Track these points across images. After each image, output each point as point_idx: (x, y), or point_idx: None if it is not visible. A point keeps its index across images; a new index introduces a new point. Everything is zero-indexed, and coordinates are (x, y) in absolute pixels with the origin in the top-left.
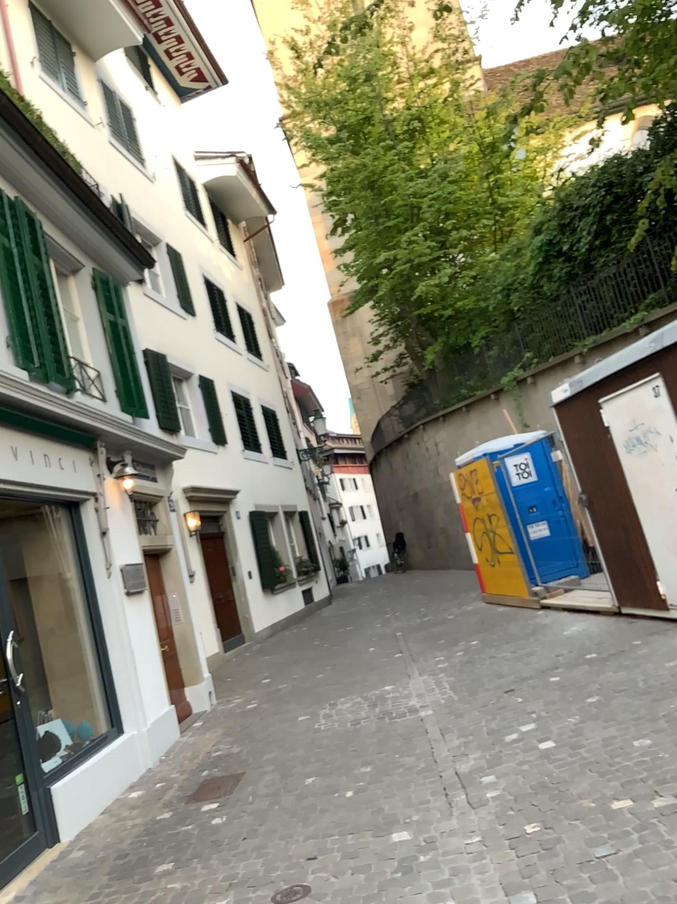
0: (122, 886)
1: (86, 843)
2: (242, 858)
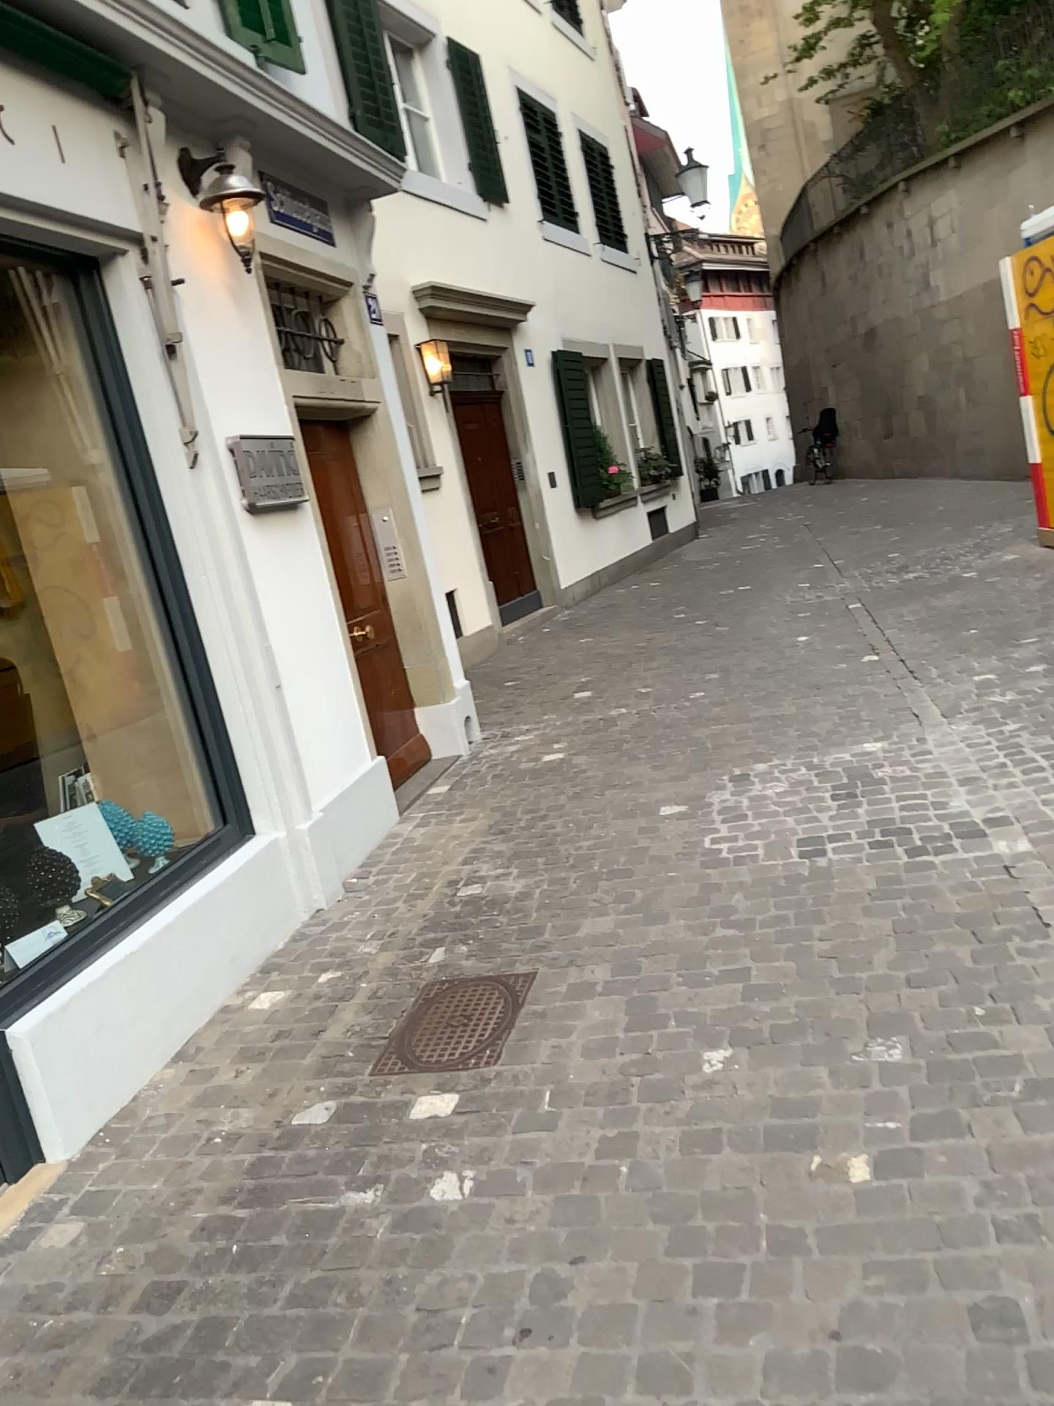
0: None
1: (92, 1195)
2: None
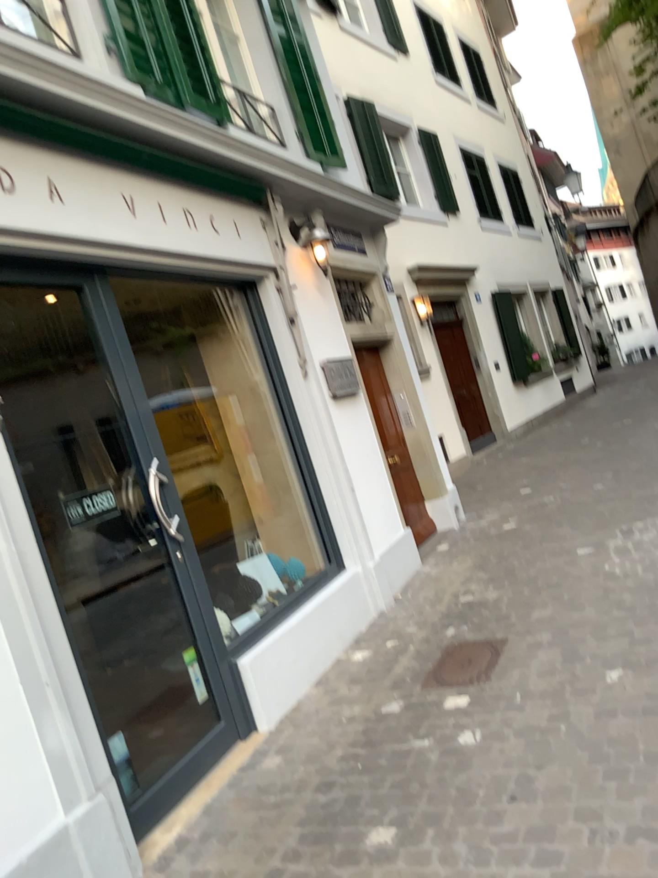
0: (311, 870)
1: (284, 744)
2: (508, 857)
